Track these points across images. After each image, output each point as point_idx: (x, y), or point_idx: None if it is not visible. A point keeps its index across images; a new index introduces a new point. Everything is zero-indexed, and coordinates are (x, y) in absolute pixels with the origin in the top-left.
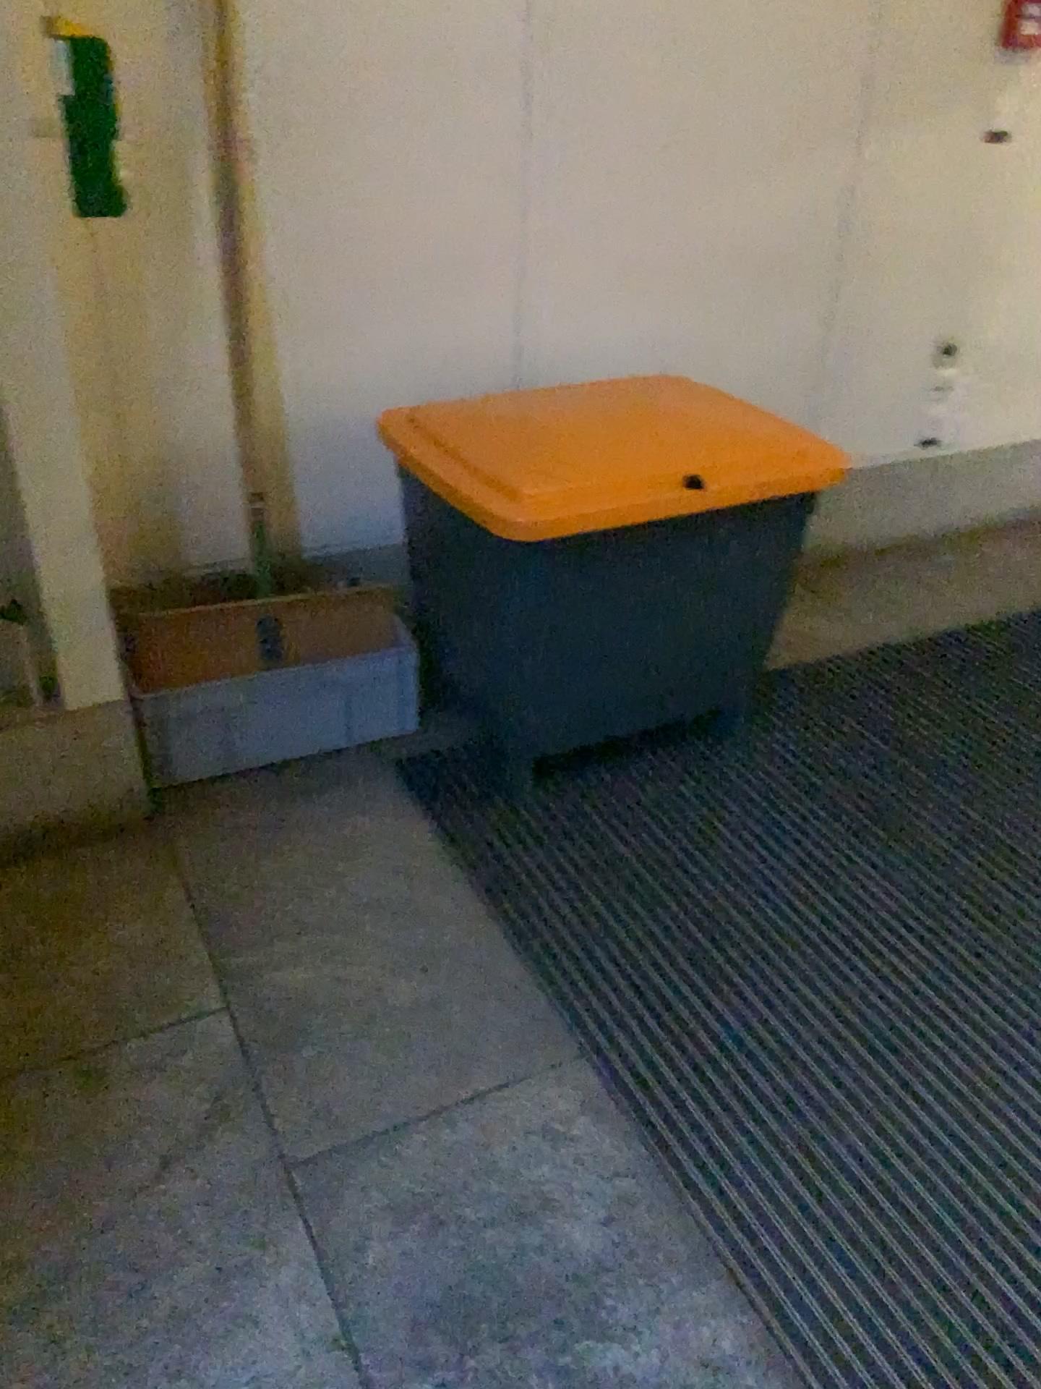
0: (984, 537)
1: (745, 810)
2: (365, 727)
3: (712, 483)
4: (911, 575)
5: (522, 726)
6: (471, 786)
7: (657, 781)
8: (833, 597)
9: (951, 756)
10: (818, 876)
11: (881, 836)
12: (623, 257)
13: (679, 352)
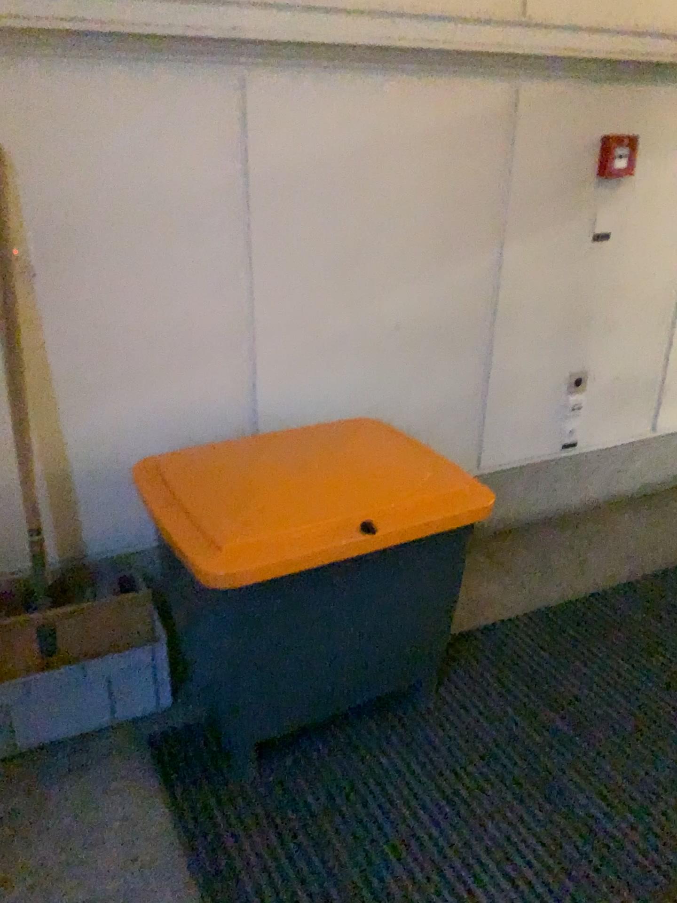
0: (617, 509)
1: (430, 780)
2: (126, 711)
3: (383, 529)
4: (565, 543)
5: (241, 724)
6: (208, 764)
7: (362, 750)
8: (506, 564)
9: (598, 715)
10: (489, 851)
11: (542, 804)
12: (329, 335)
13: (377, 397)
